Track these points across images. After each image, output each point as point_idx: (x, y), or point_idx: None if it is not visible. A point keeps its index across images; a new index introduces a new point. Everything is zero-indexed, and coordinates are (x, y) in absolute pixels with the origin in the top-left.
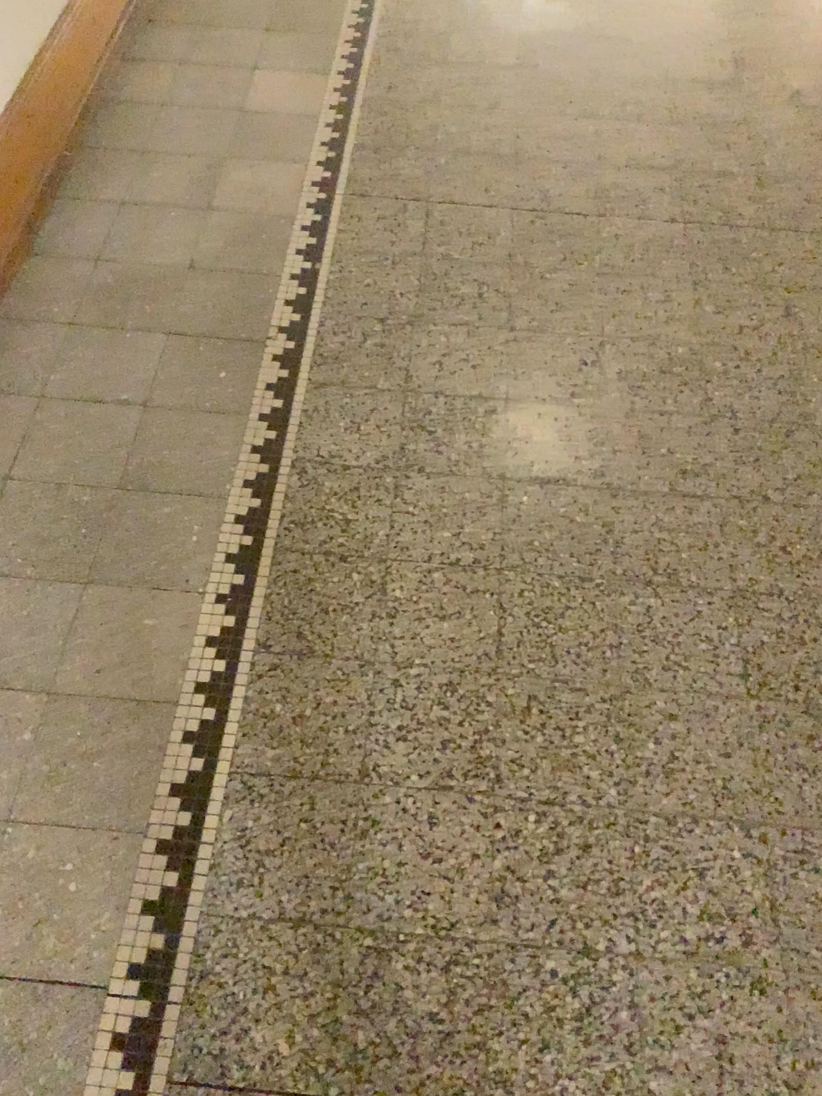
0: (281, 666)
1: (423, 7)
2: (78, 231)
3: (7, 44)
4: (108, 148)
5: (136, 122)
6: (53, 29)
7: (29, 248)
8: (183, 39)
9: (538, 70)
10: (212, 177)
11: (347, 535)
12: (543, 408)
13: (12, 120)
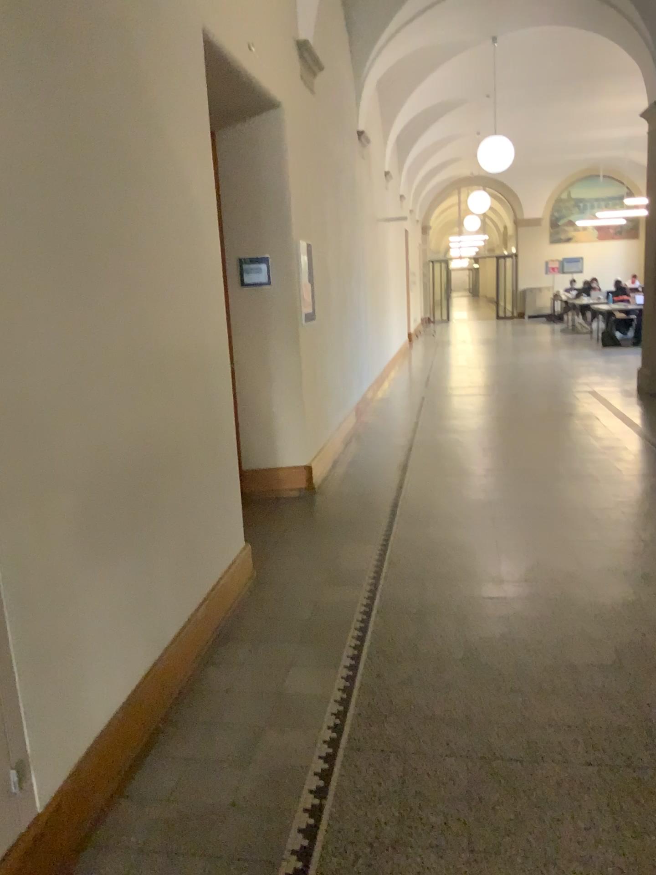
0: None
1: (401, 620)
2: (158, 775)
3: (137, 654)
4: (188, 716)
5: (209, 698)
6: (166, 645)
7: (122, 787)
8: (246, 645)
9: (479, 656)
10: (255, 734)
11: None
12: None
13: (131, 700)
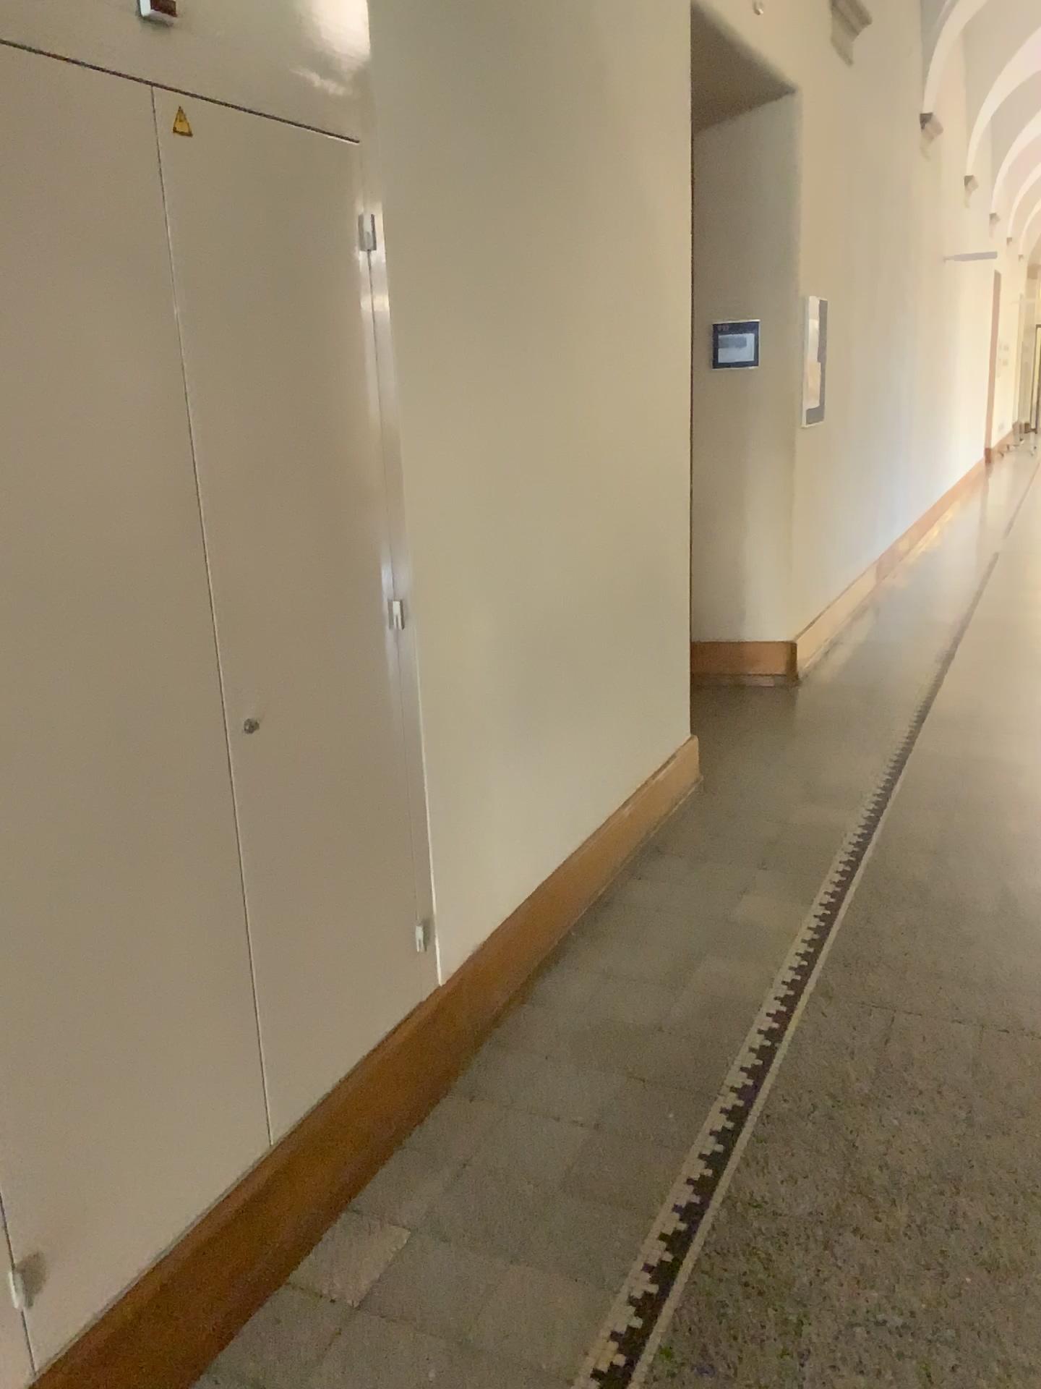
0: (679, 1374)
1: (911, 858)
2: (568, 988)
3: (551, 842)
4: (607, 932)
5: (634, 917)
6: (585, 839)
7: (526, 993)
8: (687, 863)
9: (1022, 915)
10: (692, 963)
11: (767, 1270)
12: (996, 1199)
13: (541, 893)
